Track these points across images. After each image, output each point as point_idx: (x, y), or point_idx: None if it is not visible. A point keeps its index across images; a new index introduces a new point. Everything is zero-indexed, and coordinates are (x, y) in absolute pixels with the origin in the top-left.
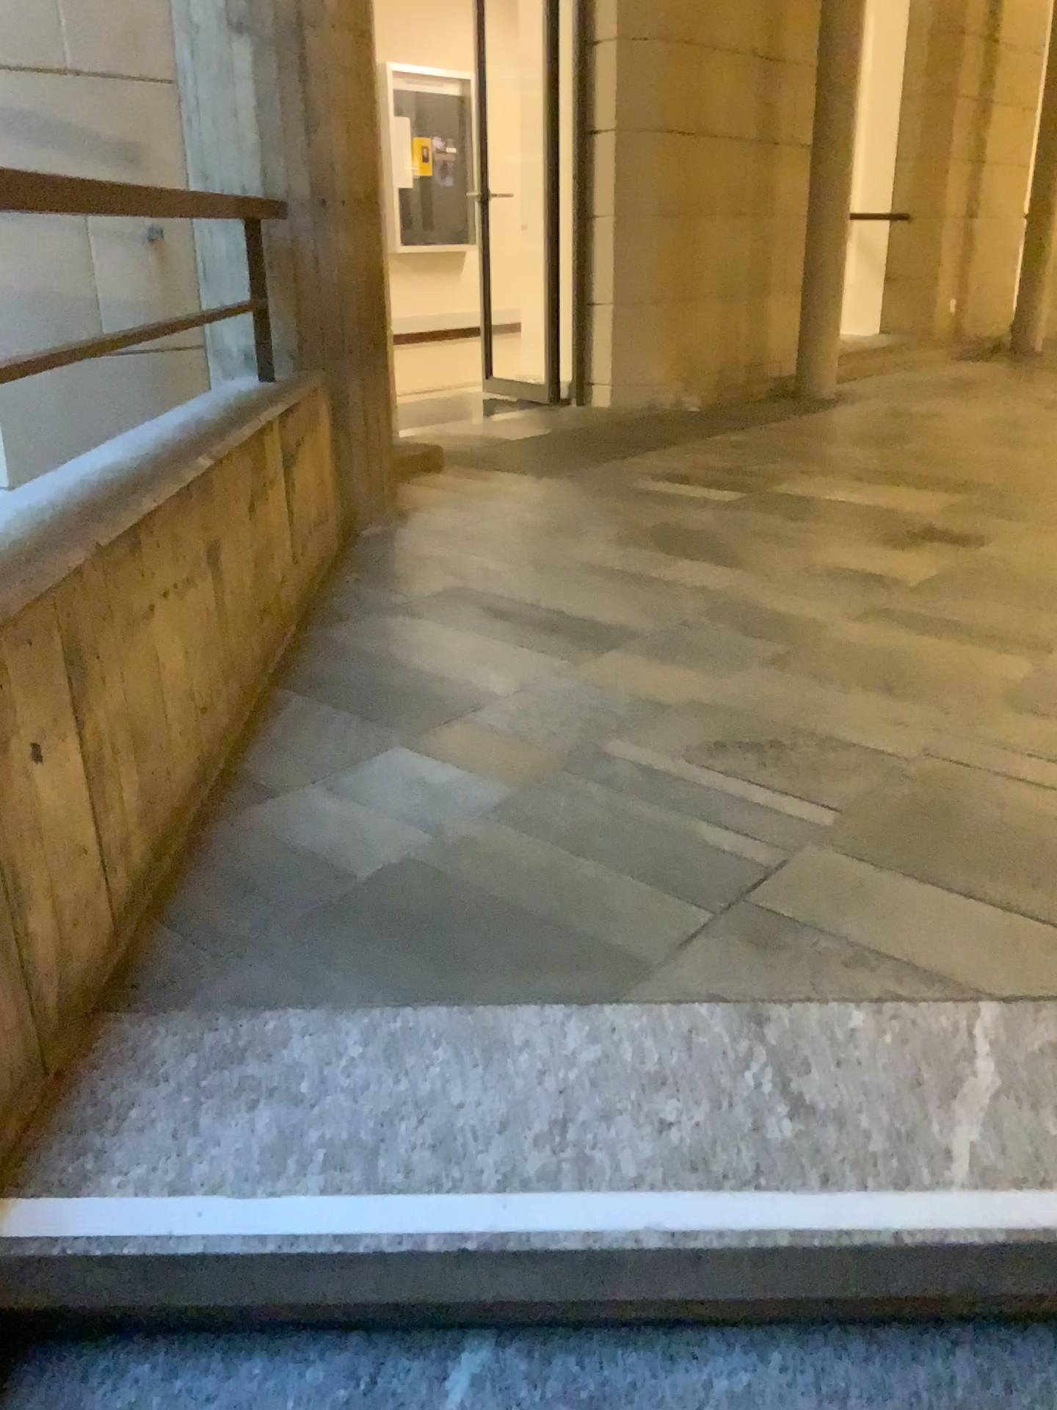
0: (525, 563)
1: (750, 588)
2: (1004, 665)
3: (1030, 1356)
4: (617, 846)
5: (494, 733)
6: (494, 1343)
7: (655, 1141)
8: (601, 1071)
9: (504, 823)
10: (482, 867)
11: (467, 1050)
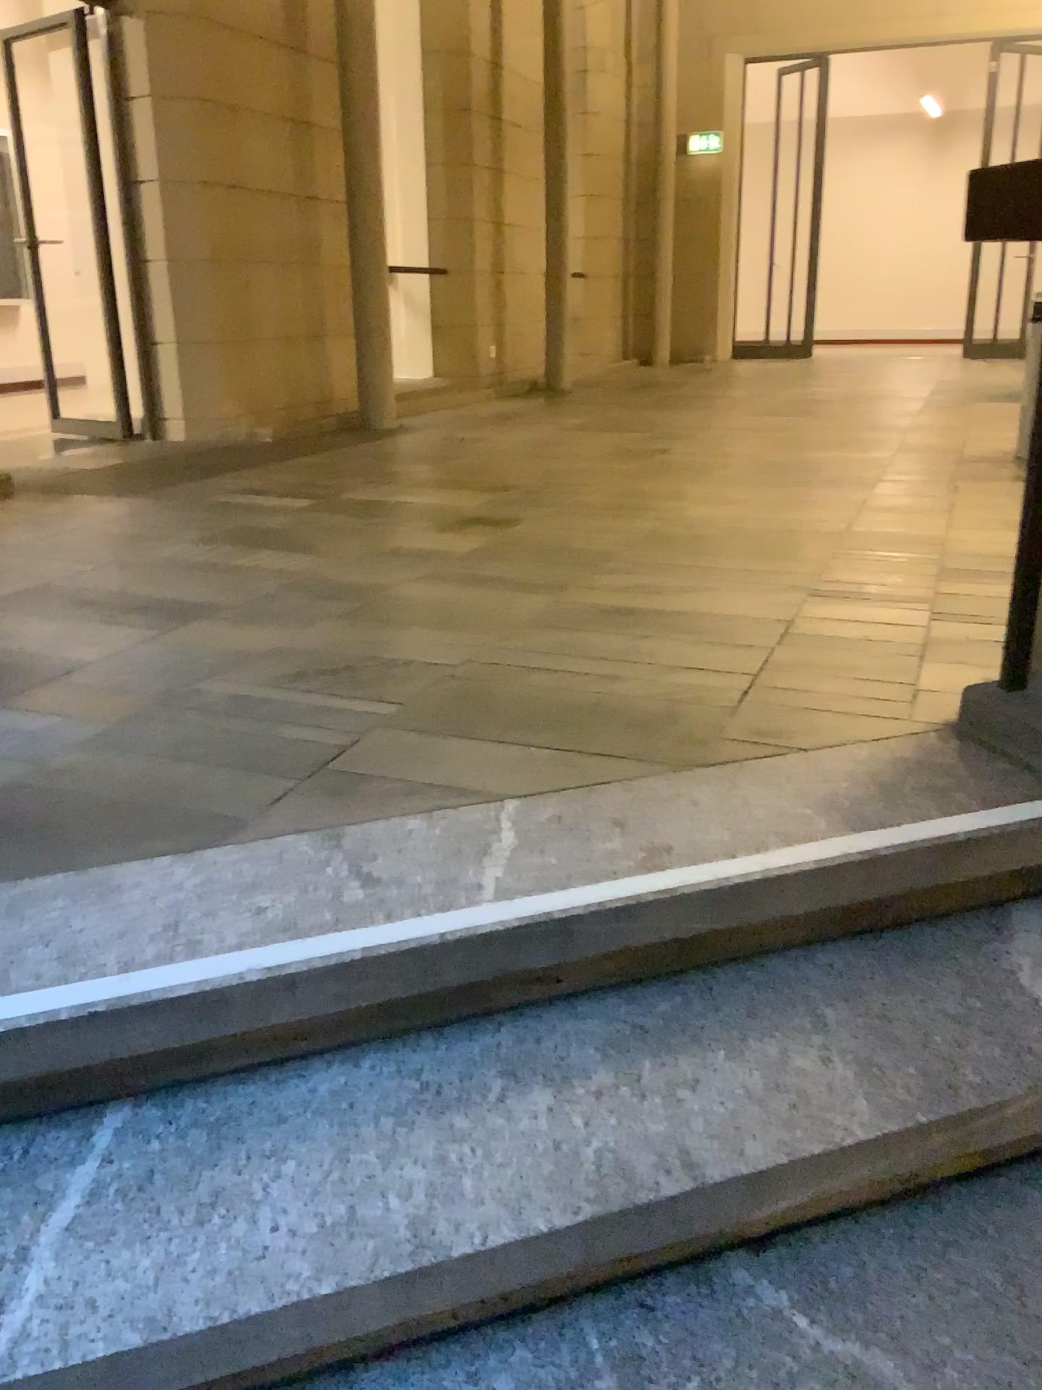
0: (110, 562)
1: (322, 567)
2: (533, 601)
3: (554, 1016)
4: (214, 749)
5: (92, 686)
6: (137, 1102)
7: (256, 919)
8: (209, 888)
9: (108, 747)
10: (90, 779)
11: (90, 894)
